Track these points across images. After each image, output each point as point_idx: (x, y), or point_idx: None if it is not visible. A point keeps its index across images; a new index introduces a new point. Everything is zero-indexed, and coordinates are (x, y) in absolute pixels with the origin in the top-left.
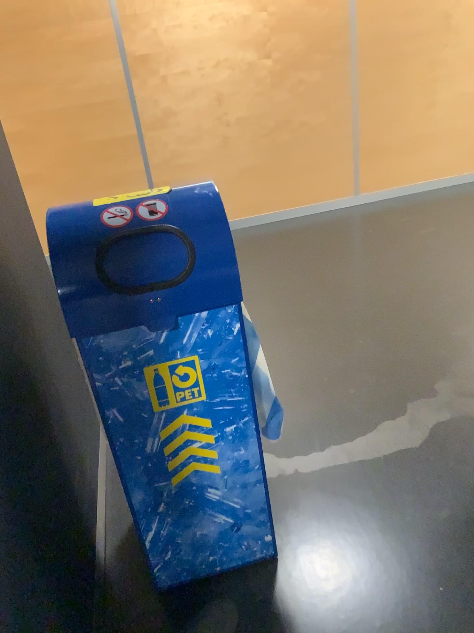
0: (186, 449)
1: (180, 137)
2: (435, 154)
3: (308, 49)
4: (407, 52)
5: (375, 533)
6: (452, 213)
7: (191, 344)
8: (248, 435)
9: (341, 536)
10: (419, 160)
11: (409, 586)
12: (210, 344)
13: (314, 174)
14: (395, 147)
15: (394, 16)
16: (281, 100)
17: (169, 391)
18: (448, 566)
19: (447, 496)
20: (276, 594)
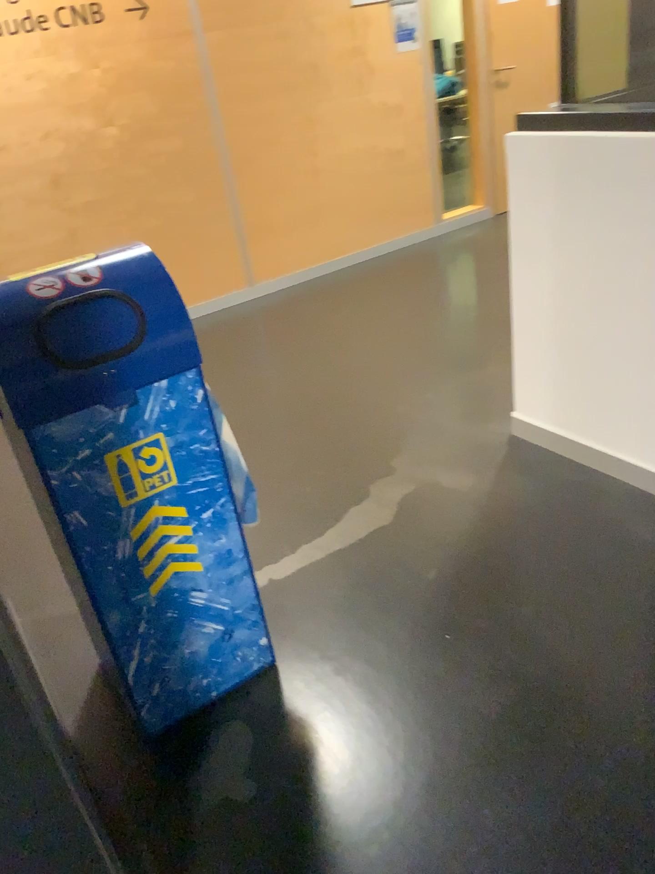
0: (163, 547)
1: (10, 235)
2: (331, 227)
3: (160, 113)
4: (277, 111)
5: (372, 609)
6: (364, 291)
7: (155, 418)
8: (226, 519)
9: (338, 622)
10: (315, 236)
11: (417, 641)
12: (174, 416)
13: (195, 265)
14: (285, 223)
15: (254, 70)
16: (137, 177)
17: (136, 478)
18: (448, 614)
19: (431, 556)
20: (287, 694)
